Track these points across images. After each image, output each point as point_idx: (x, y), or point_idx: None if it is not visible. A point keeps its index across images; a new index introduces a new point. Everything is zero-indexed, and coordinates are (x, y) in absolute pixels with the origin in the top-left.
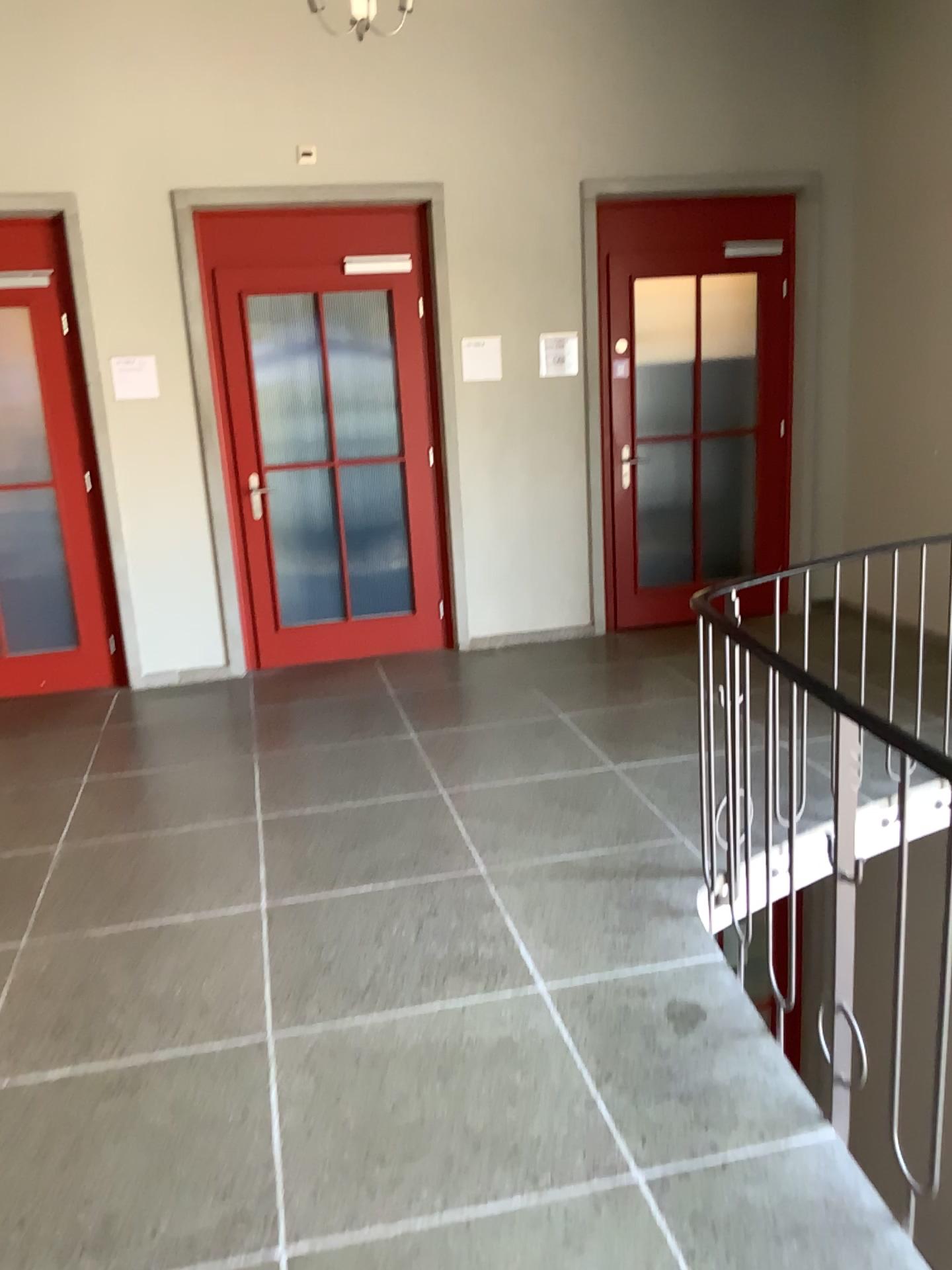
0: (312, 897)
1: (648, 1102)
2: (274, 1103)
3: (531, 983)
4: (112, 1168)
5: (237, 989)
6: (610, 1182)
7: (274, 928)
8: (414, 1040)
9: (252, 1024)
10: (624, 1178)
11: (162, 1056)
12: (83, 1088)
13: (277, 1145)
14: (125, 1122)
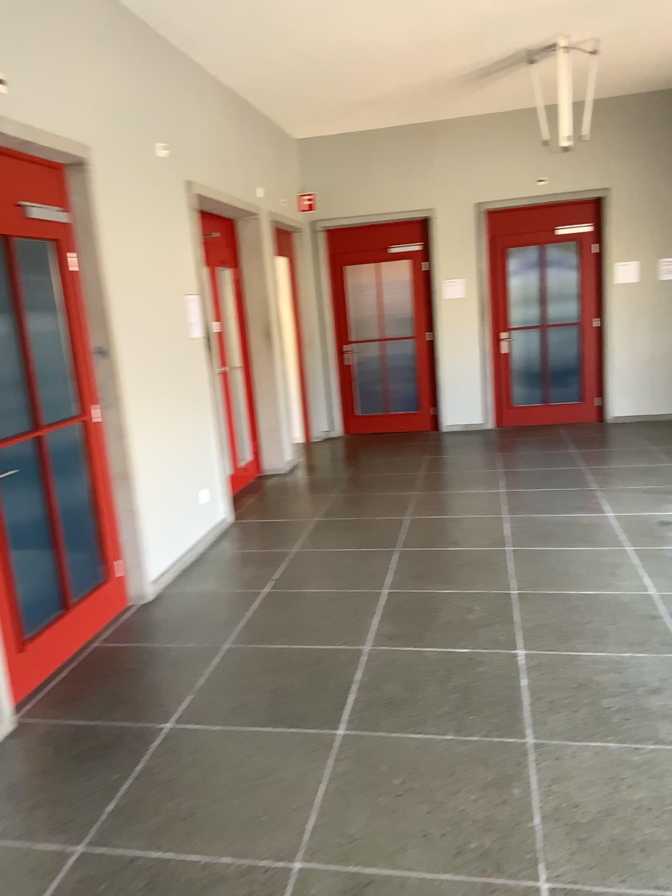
0: (523, 489)
1: (638, 536)
2: (508, 526)
3: (605, 512)
4: (457, 532)
5: (494, 506)
6: (617, 547)
7: (508, 495)
8: (557, 520)
9: (500, 513)
10: (623, 547)
11: (470, 517)
12: (445, 520)
13: (509, 533)
14: (460, 526)
